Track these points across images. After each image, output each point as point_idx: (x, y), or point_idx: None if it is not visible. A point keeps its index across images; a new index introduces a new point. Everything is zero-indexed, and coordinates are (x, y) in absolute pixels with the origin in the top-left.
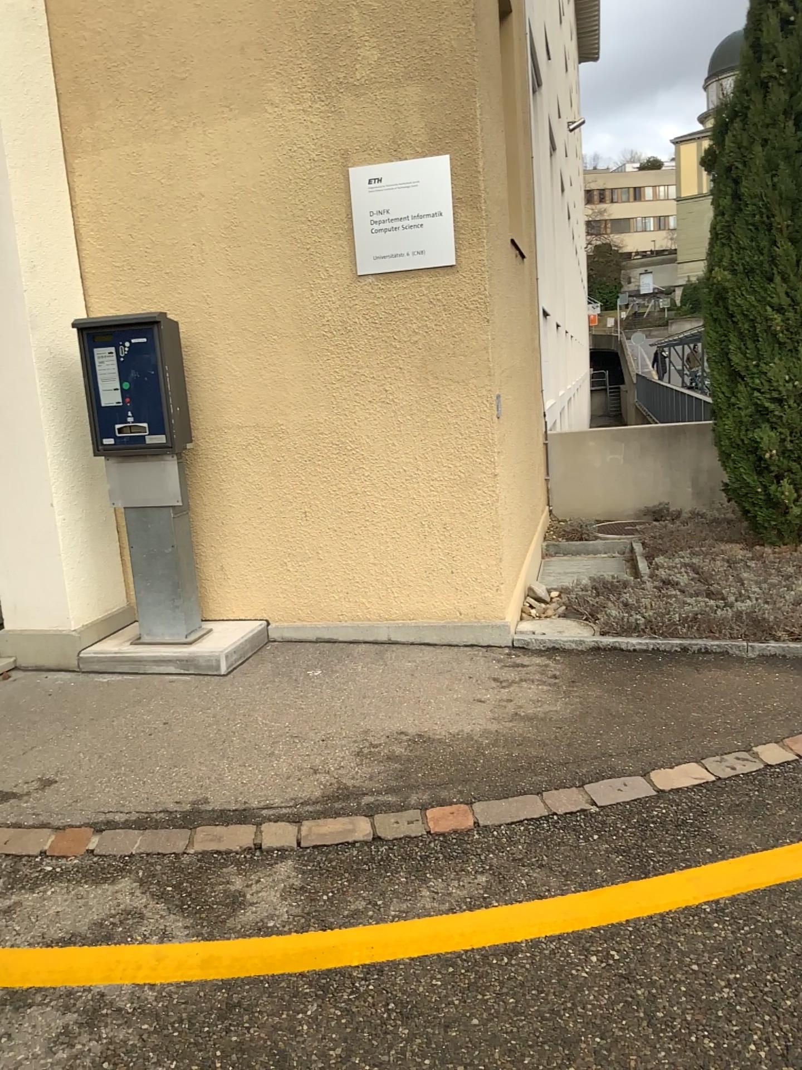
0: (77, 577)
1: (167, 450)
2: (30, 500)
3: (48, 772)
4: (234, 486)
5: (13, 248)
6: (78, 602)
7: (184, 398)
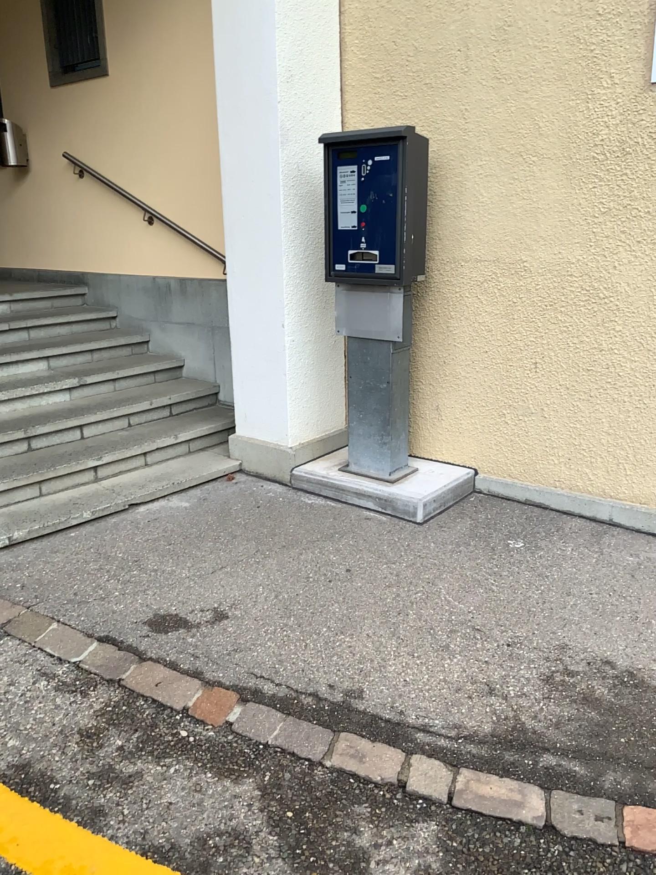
0: (300, 396)
1: (396, 280)
2: (263, 318)
3: (224, 603)
4: (463, 325)
5: (271, 55)
6: (298, 420)
7: (424, 225)
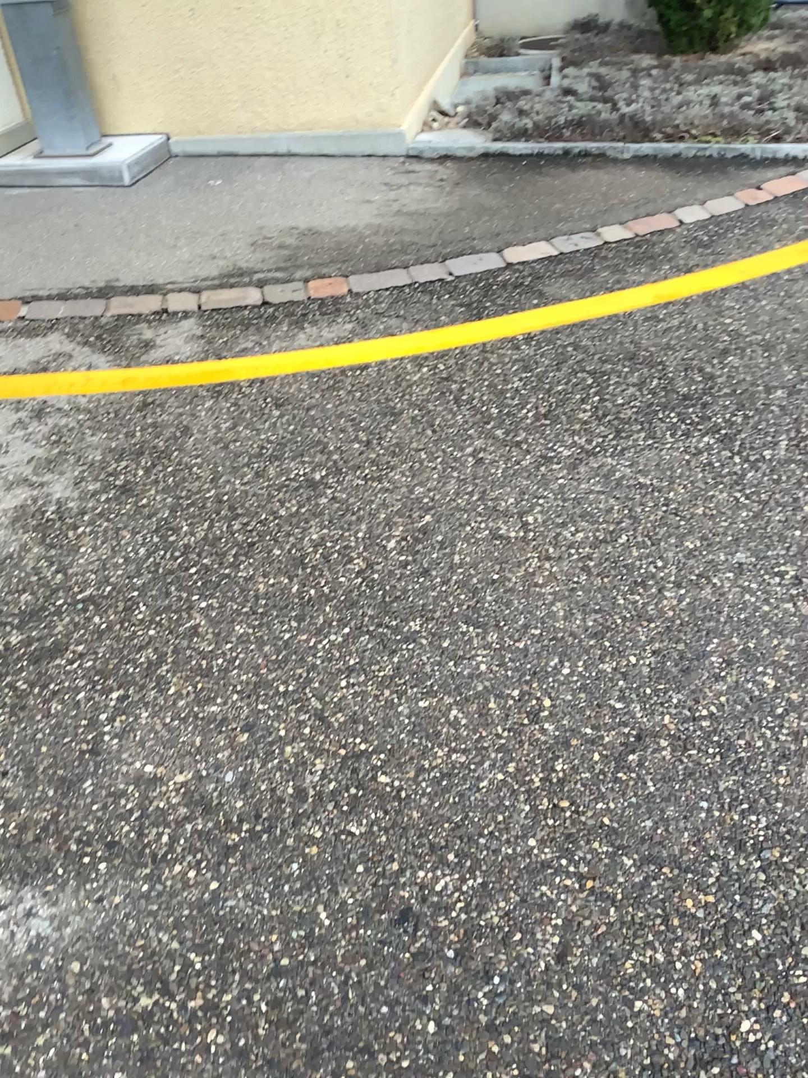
0: None
1: None
2: None
3: None
4: None
5: None
6: None
7: None
